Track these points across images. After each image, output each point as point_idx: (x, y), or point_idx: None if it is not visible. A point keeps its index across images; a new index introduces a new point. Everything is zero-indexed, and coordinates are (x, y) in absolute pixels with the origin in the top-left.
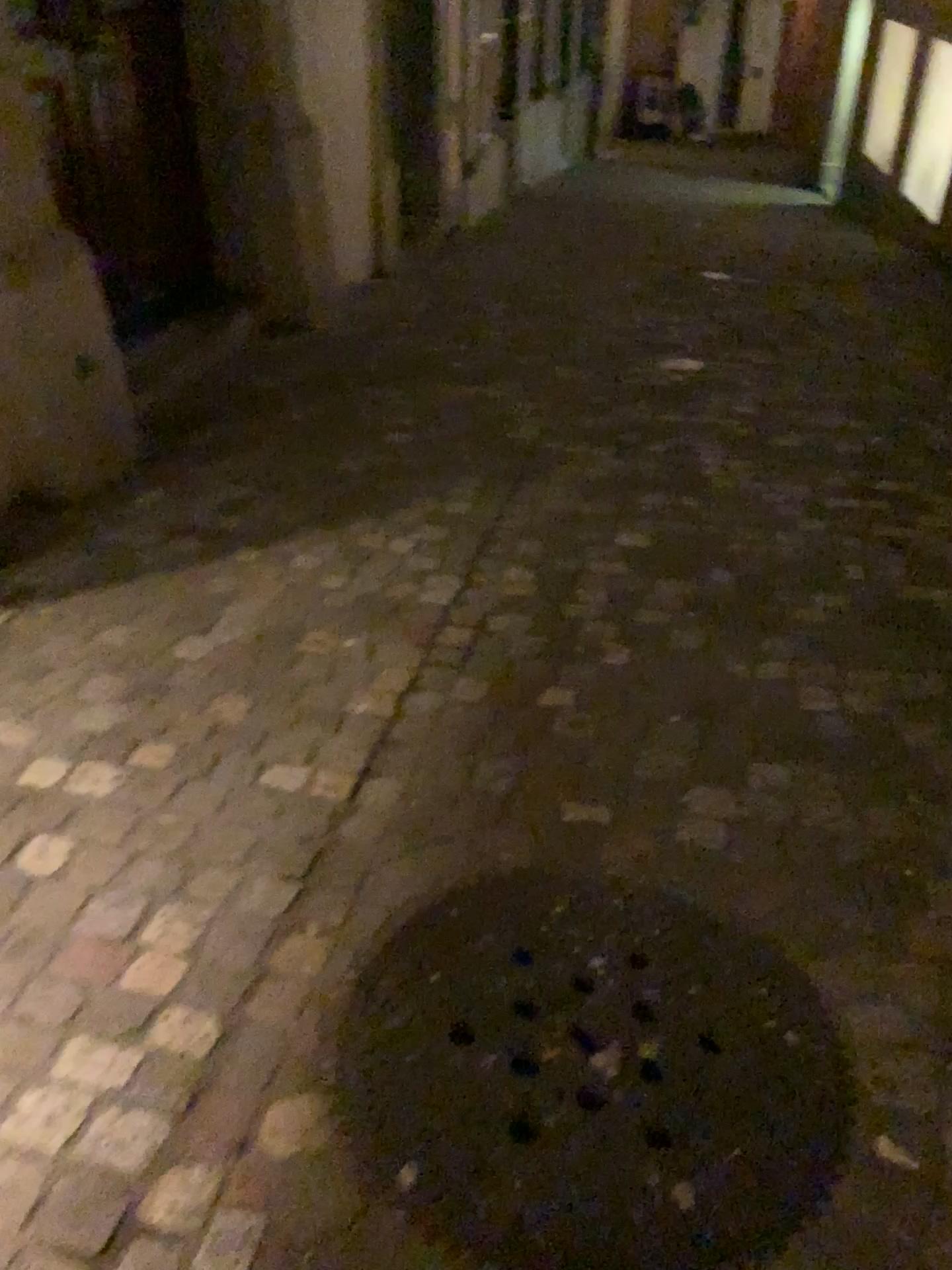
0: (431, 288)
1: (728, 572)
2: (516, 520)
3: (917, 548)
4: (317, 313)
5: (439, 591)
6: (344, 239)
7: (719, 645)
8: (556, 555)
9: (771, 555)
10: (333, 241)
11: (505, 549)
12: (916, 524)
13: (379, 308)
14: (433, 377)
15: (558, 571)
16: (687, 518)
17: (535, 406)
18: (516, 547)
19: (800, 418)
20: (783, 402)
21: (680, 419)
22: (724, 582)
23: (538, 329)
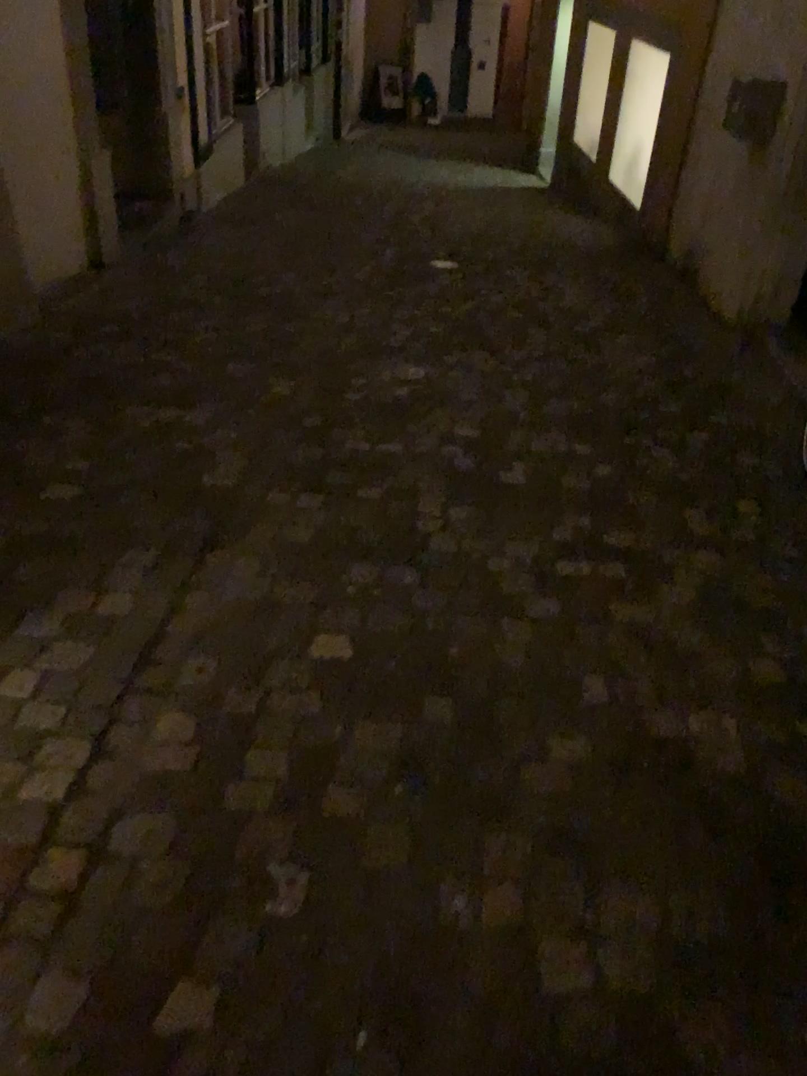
0: (146, 282)
1: (446, 703)
2: (185, 626)
3: (666, 640)
4: (1, 319)
5: (51, 774)
6: (31, 235)
7: (430, 861)
8: (227, 689)
9: (498, 668)
10: (18, 238)
11: (162, 679)
12: (661, 599)
13: (81, 309)
14: (125, 399)
15: (225, 720)
16: (400, 606)
17: (238, 435)
18: (177, 675)
19: (528, 442)
20: (509, 421)
21: (400, 448)
22: (441, 723)
23: (256, 331)
